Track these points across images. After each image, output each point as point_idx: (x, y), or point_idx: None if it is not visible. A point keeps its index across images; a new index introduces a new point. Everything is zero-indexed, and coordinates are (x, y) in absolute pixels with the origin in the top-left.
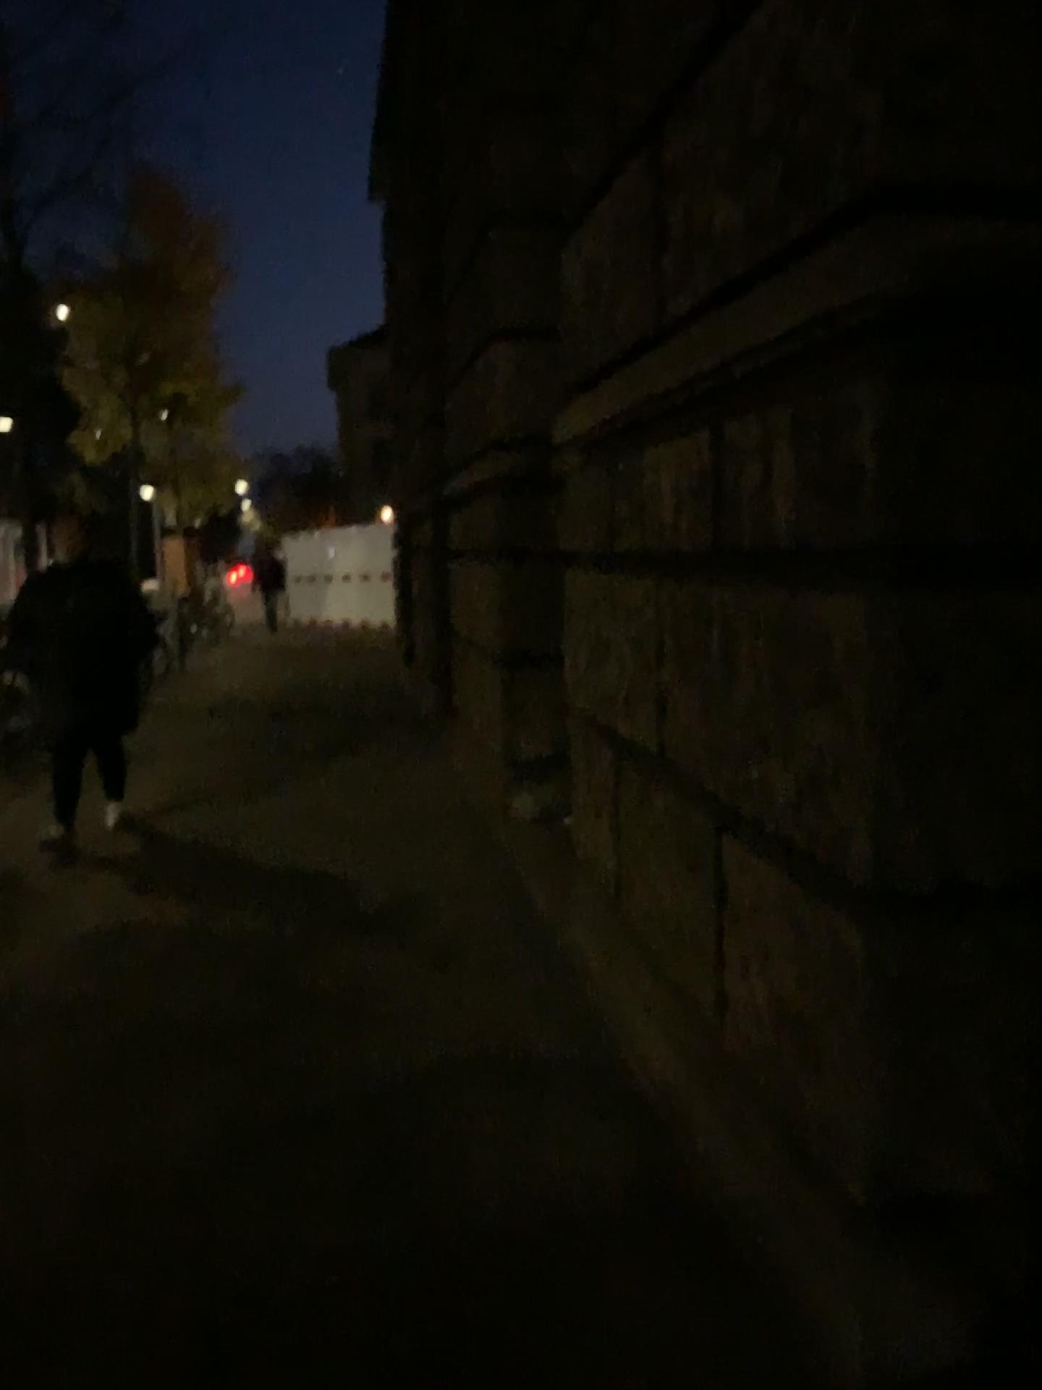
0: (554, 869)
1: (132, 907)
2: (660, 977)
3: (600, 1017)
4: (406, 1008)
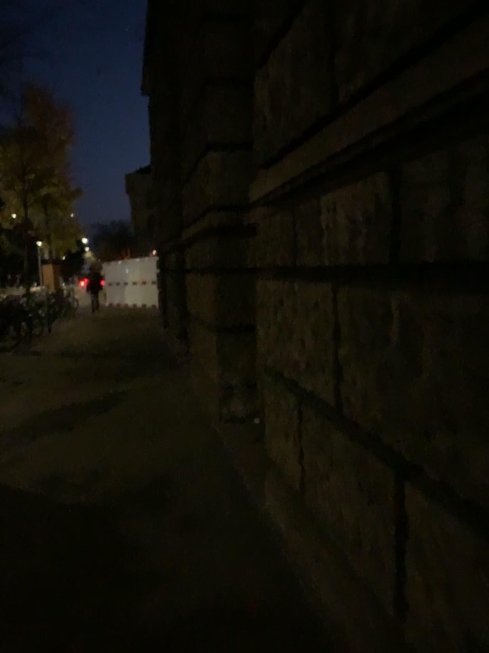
0: (250, 453)
1: (0, 484)
2: (334, 553)
3: (289, 566)
4: (165, 560)
